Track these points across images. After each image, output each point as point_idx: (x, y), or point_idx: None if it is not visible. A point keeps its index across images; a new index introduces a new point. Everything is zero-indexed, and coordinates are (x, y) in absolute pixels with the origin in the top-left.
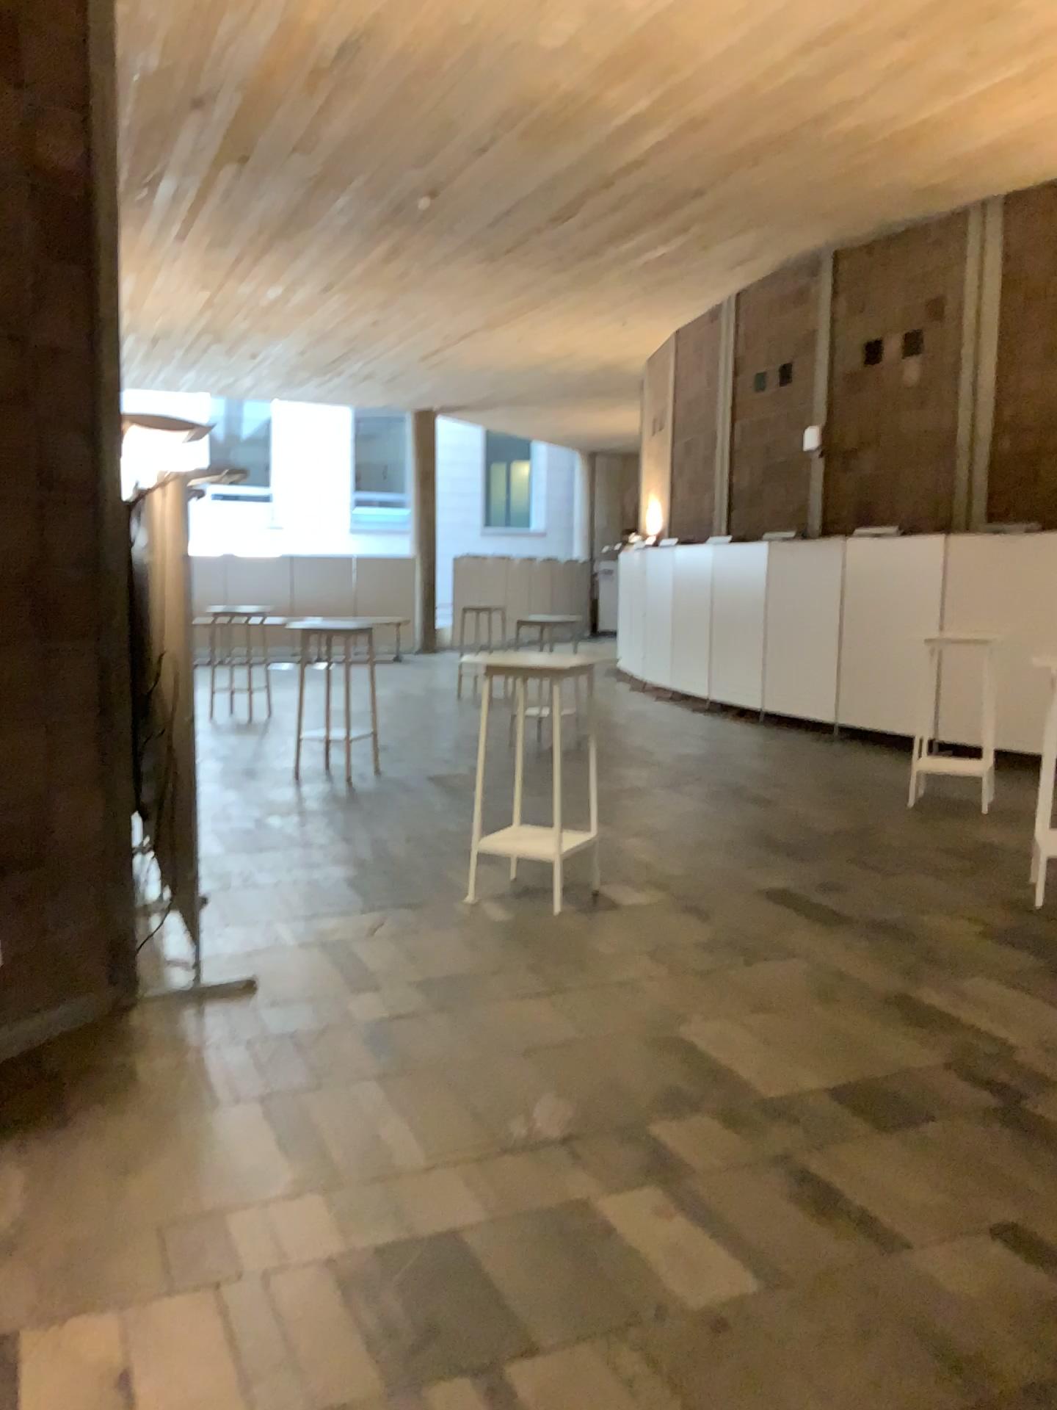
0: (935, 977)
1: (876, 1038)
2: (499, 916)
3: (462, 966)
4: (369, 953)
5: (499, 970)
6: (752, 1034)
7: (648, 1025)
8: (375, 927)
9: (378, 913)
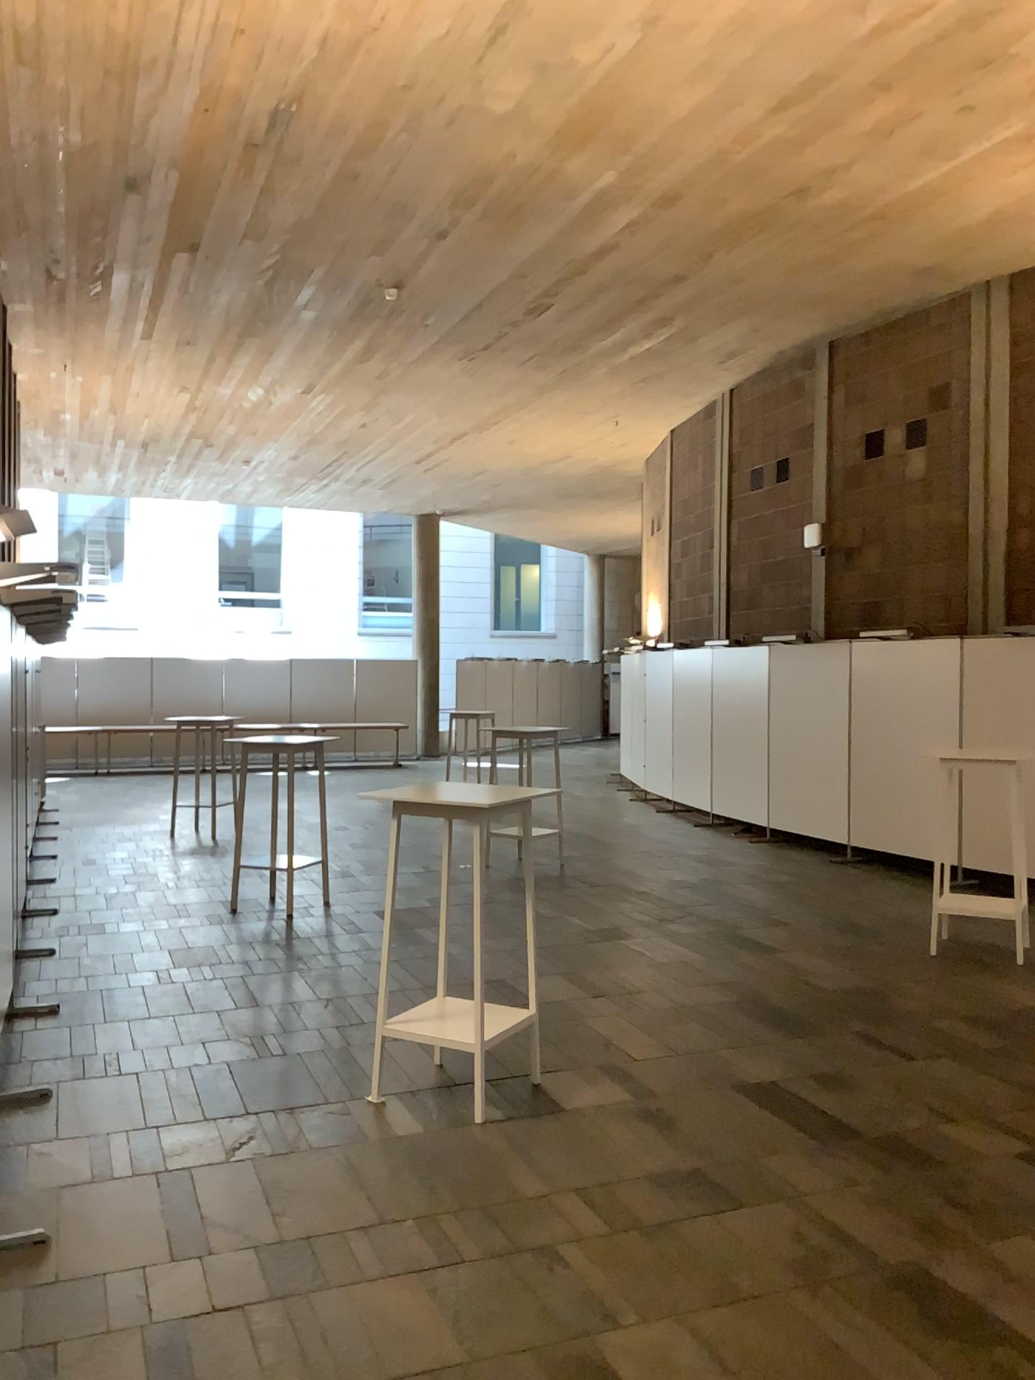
0: (962, 1244)
1: (877, 1367)
2: (399, 1128)
3: (325, 1215)
4: (208, 1192)
5: (371, 1224)
6: (699, 1353)
7: (553, 1336)
8: (234, 1146)
9: (247, 1121)
